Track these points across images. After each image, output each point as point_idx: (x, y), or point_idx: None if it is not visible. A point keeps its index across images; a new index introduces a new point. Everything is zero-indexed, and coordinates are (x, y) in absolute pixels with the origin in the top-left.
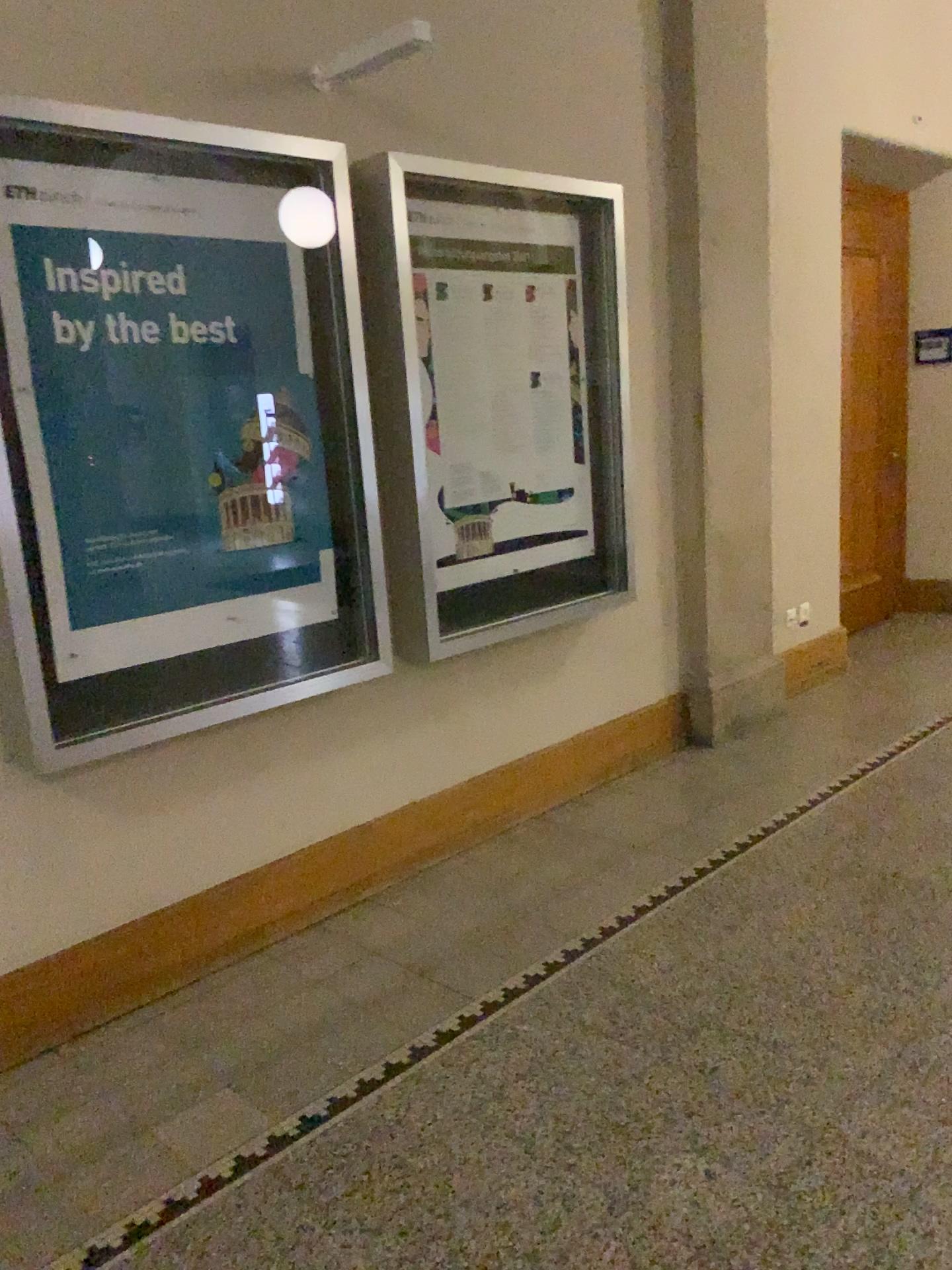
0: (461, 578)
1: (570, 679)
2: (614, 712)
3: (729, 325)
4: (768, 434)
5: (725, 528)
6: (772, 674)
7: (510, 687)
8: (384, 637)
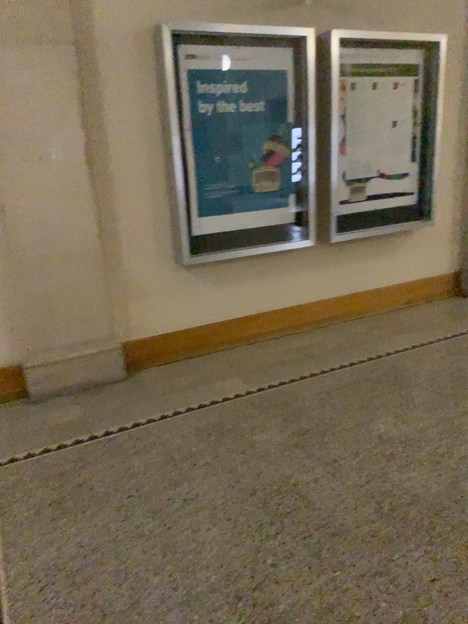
0: (348, 213)
1: (397, 261)
2: (417, 278)
3: None
4: None
5: None
6: None
7: (368, 261)
8: (312, 234)
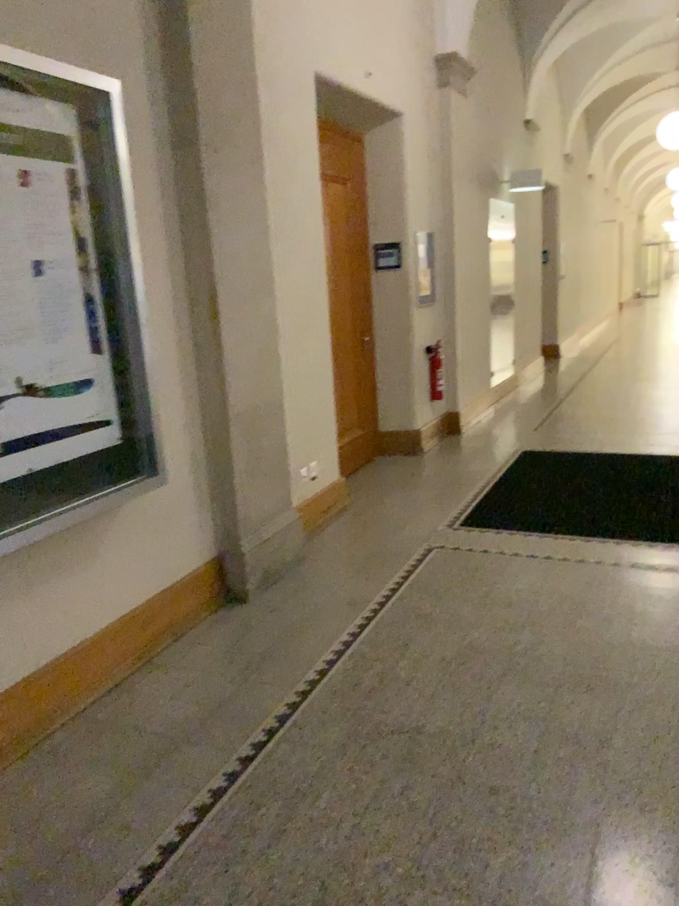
0: None
1: (105, 568)
2: (153, 589)
3: (234, 225)
4: (274, 322)
5: (244, 408)
6: (292, 528)
7: (37, 589)
8: None
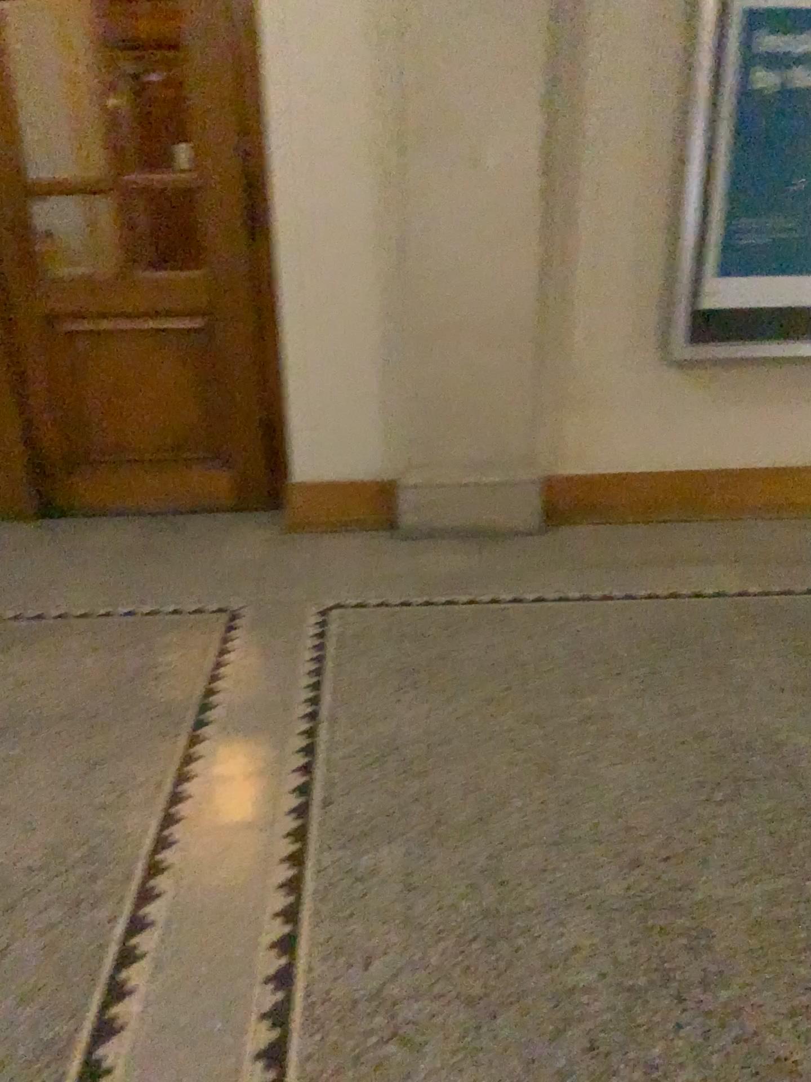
0: None
1: None
2: None
3: None
4: None
5: None
6: None
7: None
8: None
